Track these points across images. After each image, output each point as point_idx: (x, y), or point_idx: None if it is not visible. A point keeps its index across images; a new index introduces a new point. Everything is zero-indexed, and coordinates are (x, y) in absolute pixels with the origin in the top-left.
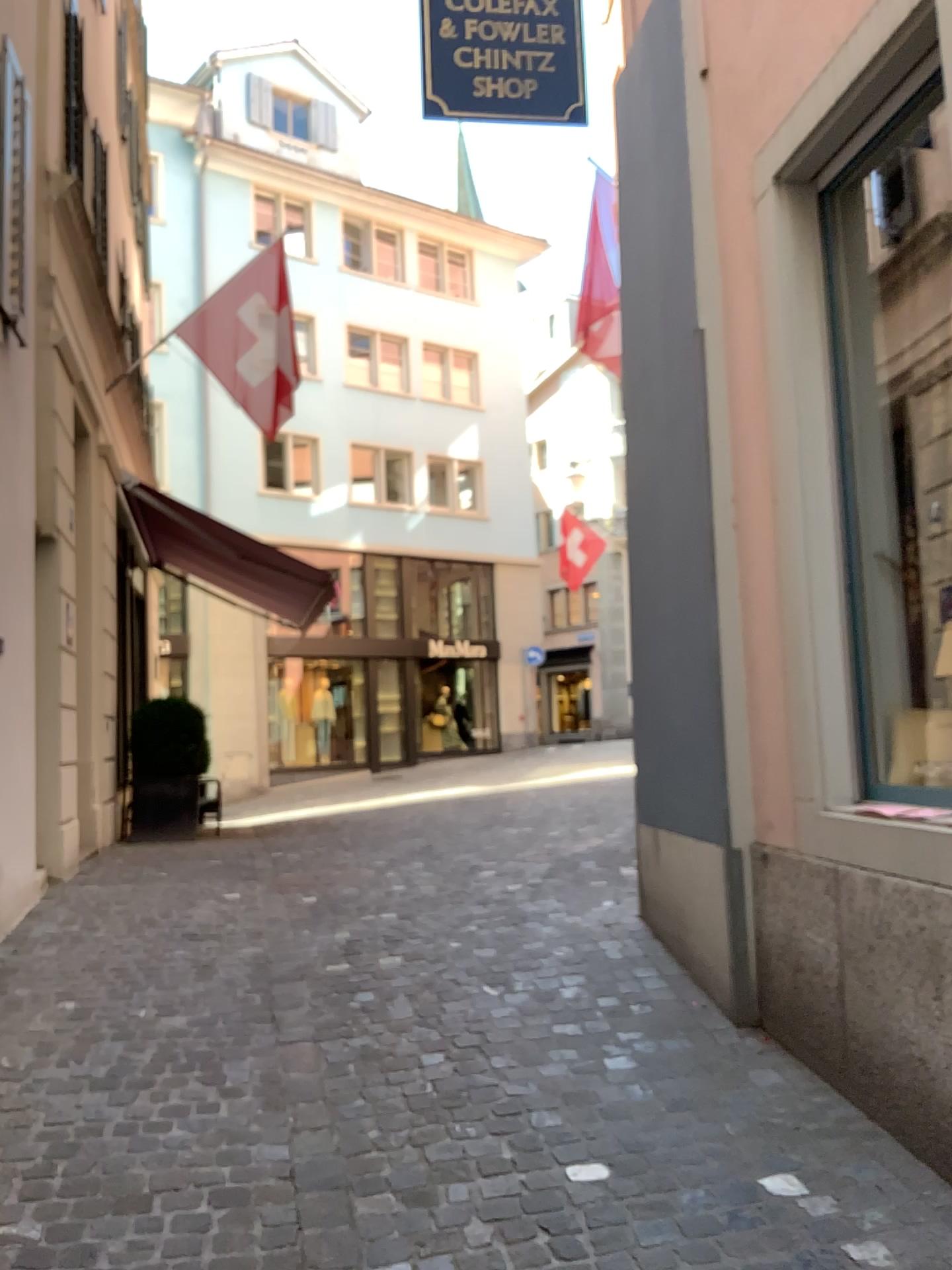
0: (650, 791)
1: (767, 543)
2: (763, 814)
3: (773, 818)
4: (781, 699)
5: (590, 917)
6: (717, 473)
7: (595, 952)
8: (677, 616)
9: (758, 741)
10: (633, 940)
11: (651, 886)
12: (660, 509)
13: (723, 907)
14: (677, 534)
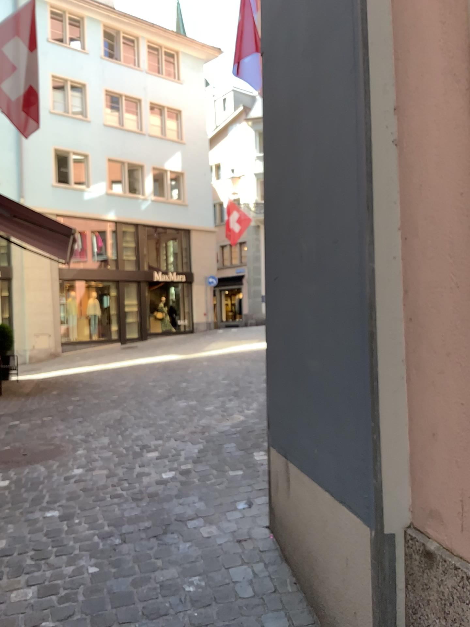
0: (281, 422)
1: (447, 154)
2: (425, 500)
3: (442, 512)
4: (467, 364)
5: (224, 524)
6: (372, 79)
7: (225, 581)
8: (314, 253)
9: (422, 409)
10: (262, 561)
11: (279, 507)
12: (298, 139)
13: (367, 593)
14: (316, 164)
